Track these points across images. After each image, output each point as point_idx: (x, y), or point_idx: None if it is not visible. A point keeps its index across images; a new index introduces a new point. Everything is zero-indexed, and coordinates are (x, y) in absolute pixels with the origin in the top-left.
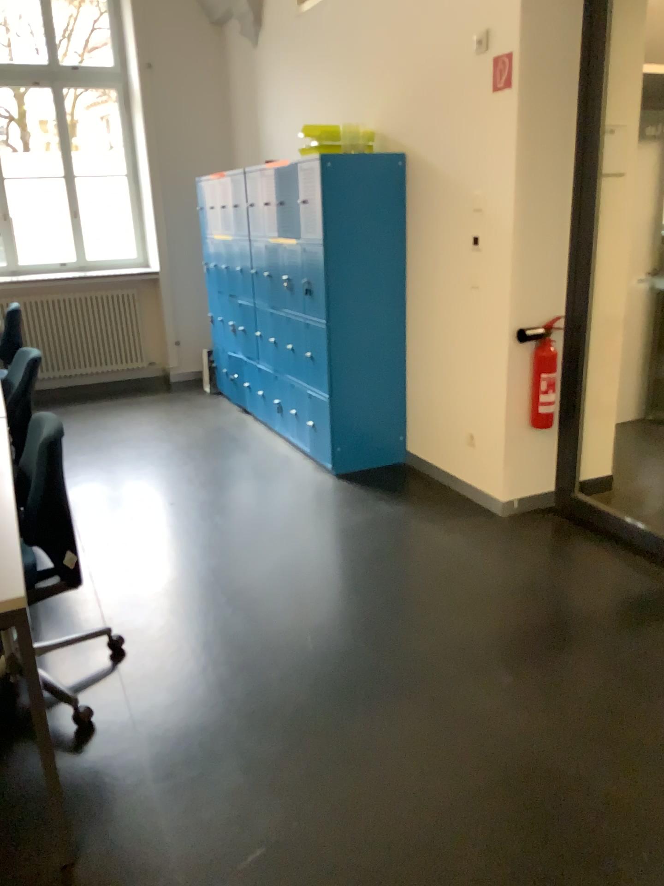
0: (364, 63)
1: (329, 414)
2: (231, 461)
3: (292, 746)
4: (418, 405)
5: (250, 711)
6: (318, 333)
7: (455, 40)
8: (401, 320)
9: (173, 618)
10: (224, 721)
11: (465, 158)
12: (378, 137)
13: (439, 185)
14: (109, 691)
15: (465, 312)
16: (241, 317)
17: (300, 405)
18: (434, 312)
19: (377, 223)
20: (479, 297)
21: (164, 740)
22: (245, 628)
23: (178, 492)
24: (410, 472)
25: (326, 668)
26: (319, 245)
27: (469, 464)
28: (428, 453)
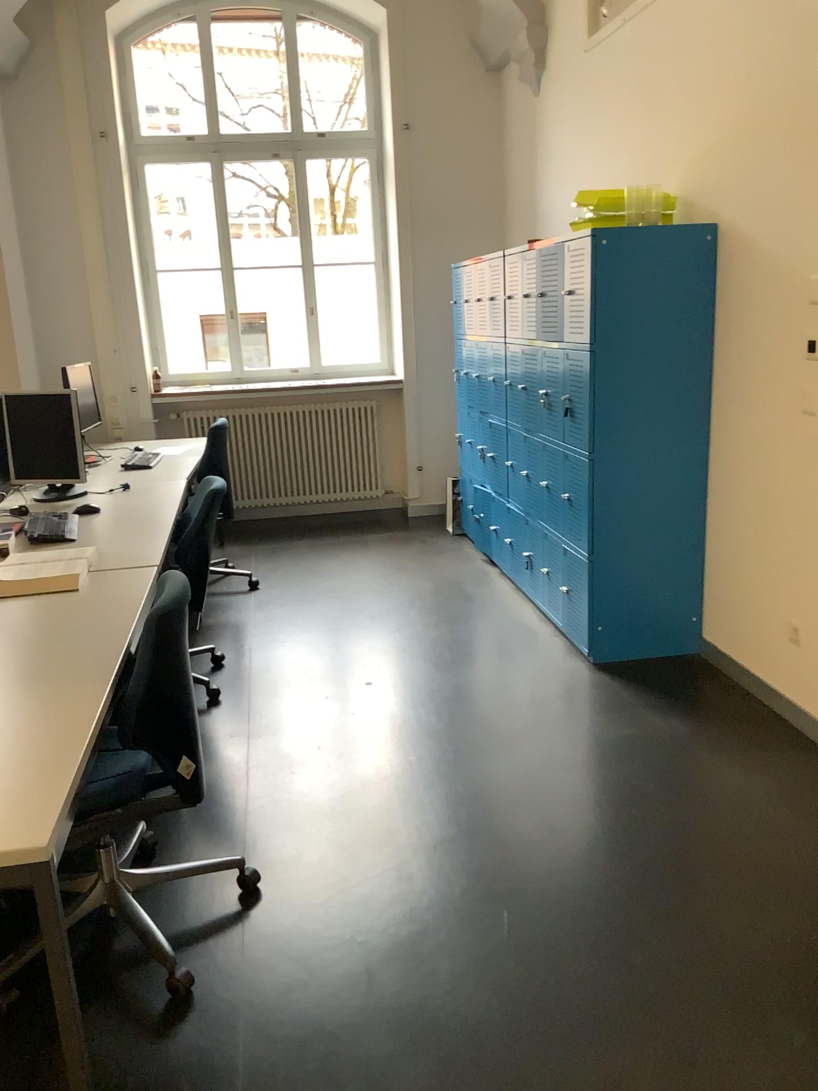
0: (667, 104)
1: (589, 580)
2: (459, 632)
3: (443, 1088)
4: (720, 576)
5: (398, 1019)
6: (579, 470)
7: (792, 62)
8: (701, 455)
9: (330, 851)
10: (359, 1026)
11: (800, 229)
12: (680, 204)
13: (761, 269)
14: (223, 949)
15: (791, 449)
16: (492, 440)
17: (554, 564)
18: (747, 447)
19: (671, 321)
20: (812, 430)
21: (271, 1042)
22: (421, 884)
23: (381, 669)
24: (704, 670)
25: (519, 968)
26: (587, 352)
27: (788, 670)
28: (731, 645)
